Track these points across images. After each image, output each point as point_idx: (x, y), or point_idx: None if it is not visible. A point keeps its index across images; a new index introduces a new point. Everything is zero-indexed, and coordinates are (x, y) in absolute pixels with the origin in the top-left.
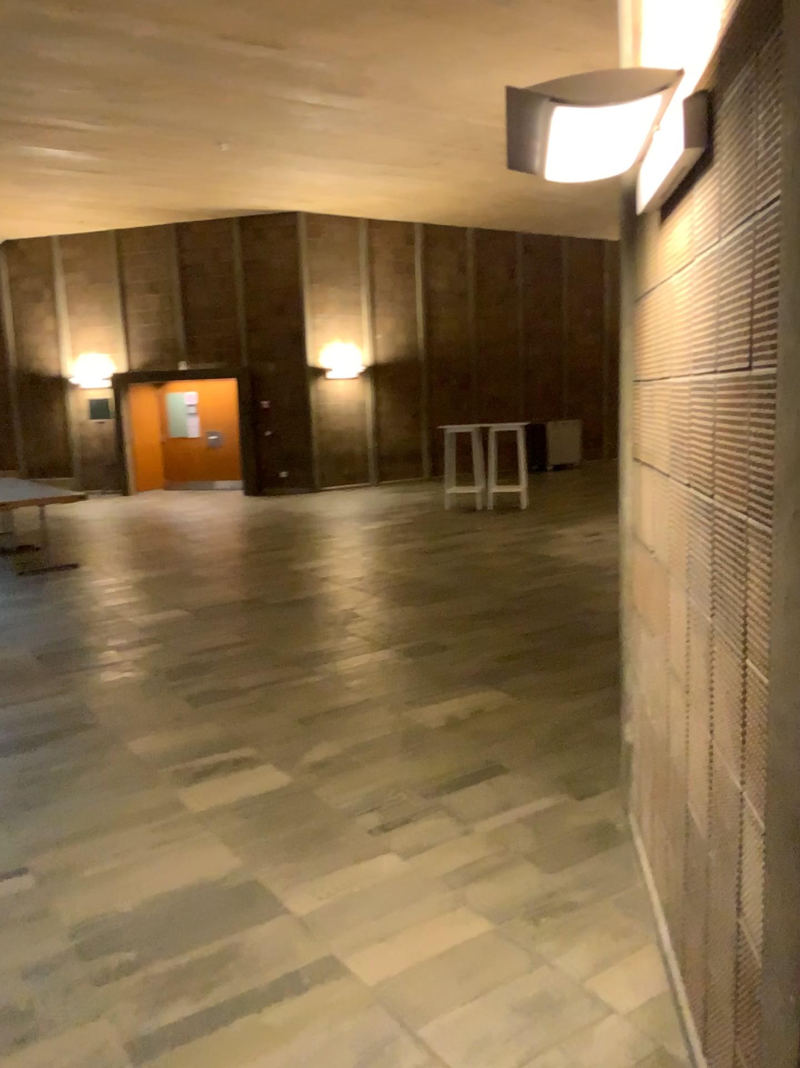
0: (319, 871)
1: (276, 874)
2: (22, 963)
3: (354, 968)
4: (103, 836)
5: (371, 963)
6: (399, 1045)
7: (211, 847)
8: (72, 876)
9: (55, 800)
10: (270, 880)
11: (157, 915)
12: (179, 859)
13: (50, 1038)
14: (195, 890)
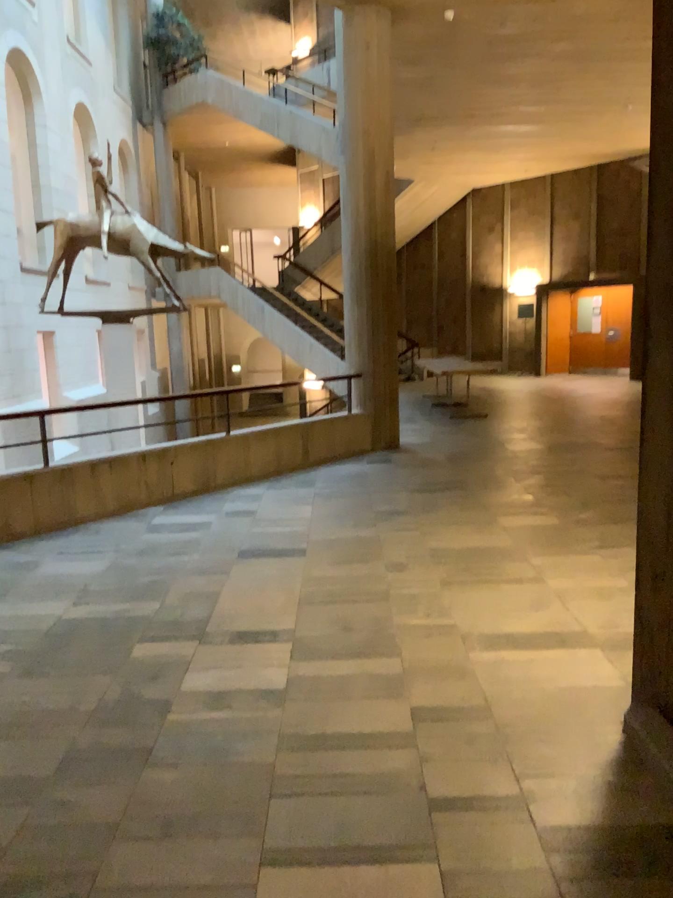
0: (552, 553)
1: (530, 550)
2: (408, 554)
3: (547, 581)
4: (455, 525)
5: (558, 582)
6: (552, 602)
7: (503, 536)
8: (436, 535)
9: (437, 511)
10: (525, 551)
11: (468, 551)
12: (486, 537)
13: (413, 573)
14: (488, 548)
